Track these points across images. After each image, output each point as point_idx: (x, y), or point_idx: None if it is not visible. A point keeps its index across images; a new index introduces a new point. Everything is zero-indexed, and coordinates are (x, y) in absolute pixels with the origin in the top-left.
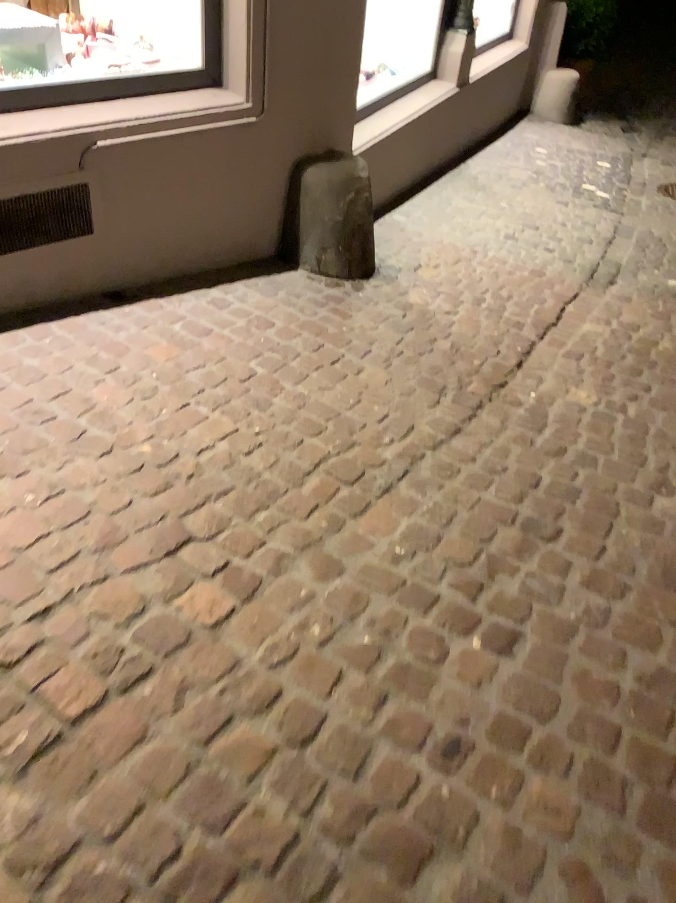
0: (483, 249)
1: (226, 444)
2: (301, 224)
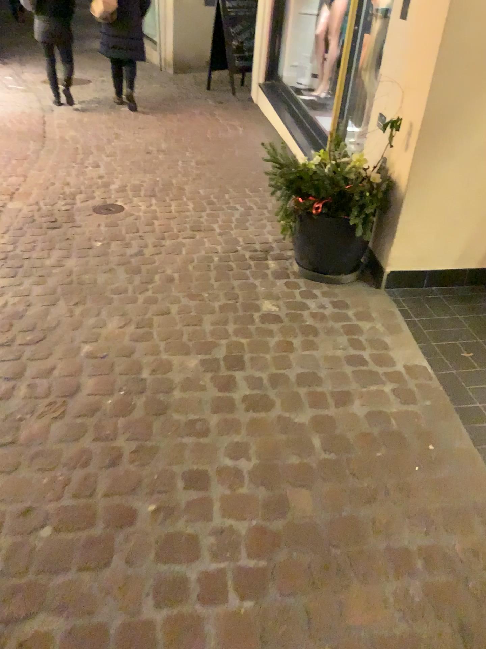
0: None
1: None
2: None
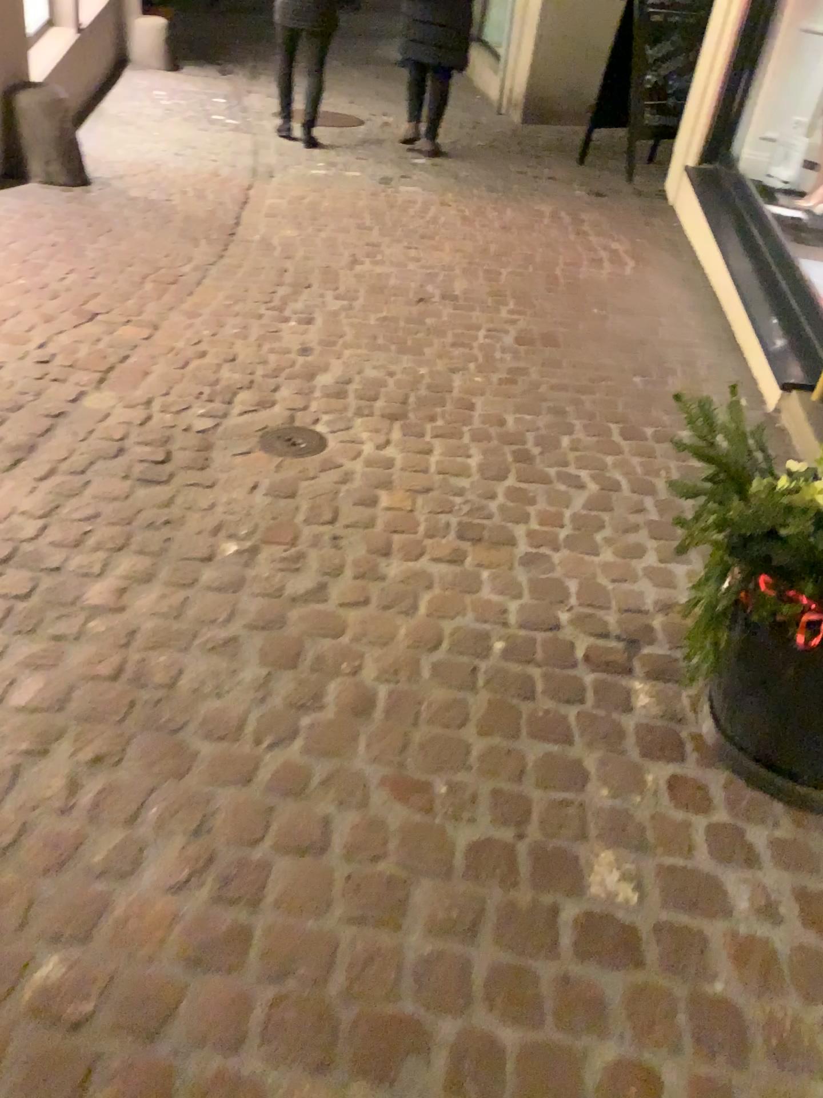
0: (163, 165)
1: (76, 276)
2: (25, 143)
